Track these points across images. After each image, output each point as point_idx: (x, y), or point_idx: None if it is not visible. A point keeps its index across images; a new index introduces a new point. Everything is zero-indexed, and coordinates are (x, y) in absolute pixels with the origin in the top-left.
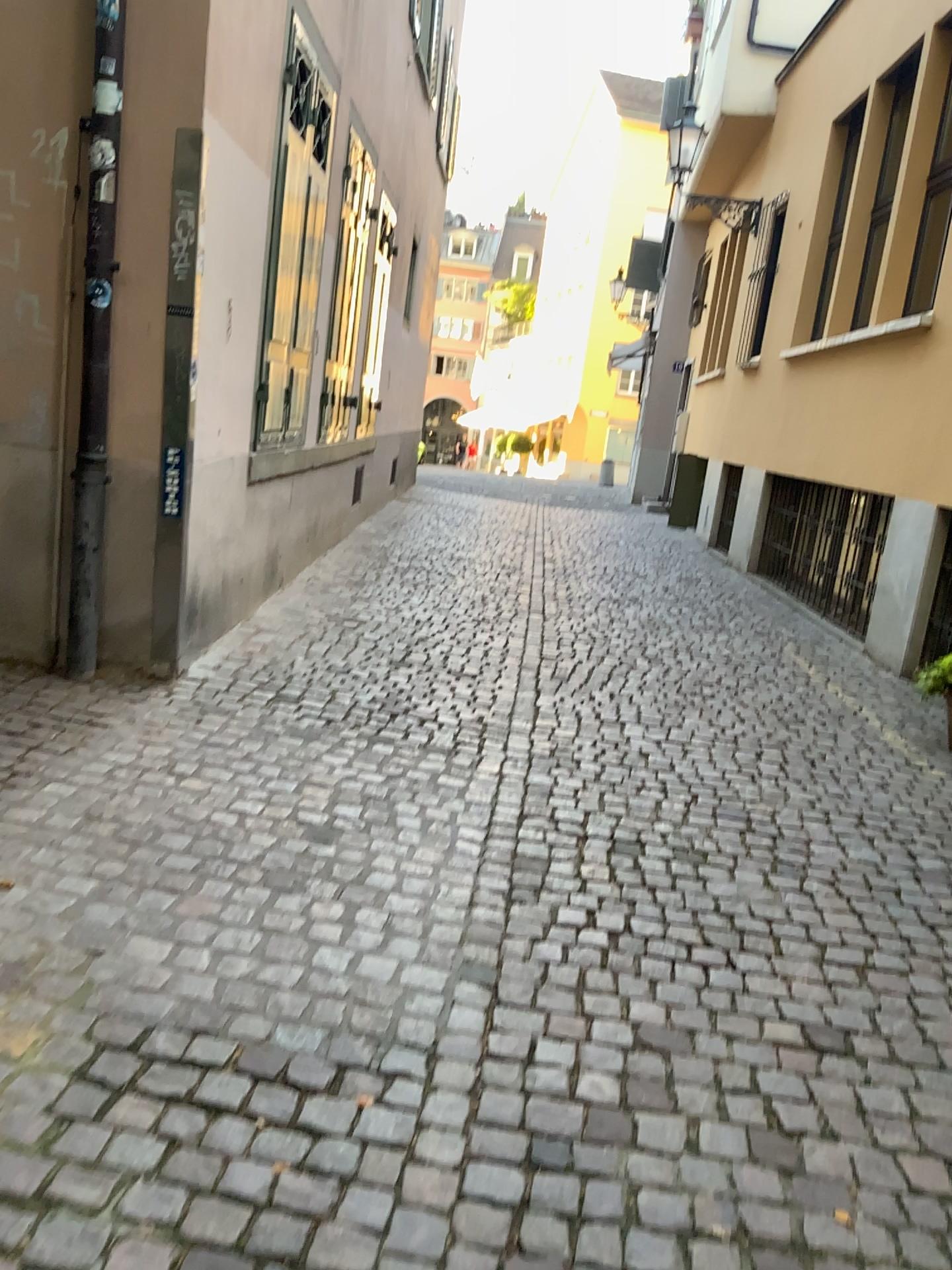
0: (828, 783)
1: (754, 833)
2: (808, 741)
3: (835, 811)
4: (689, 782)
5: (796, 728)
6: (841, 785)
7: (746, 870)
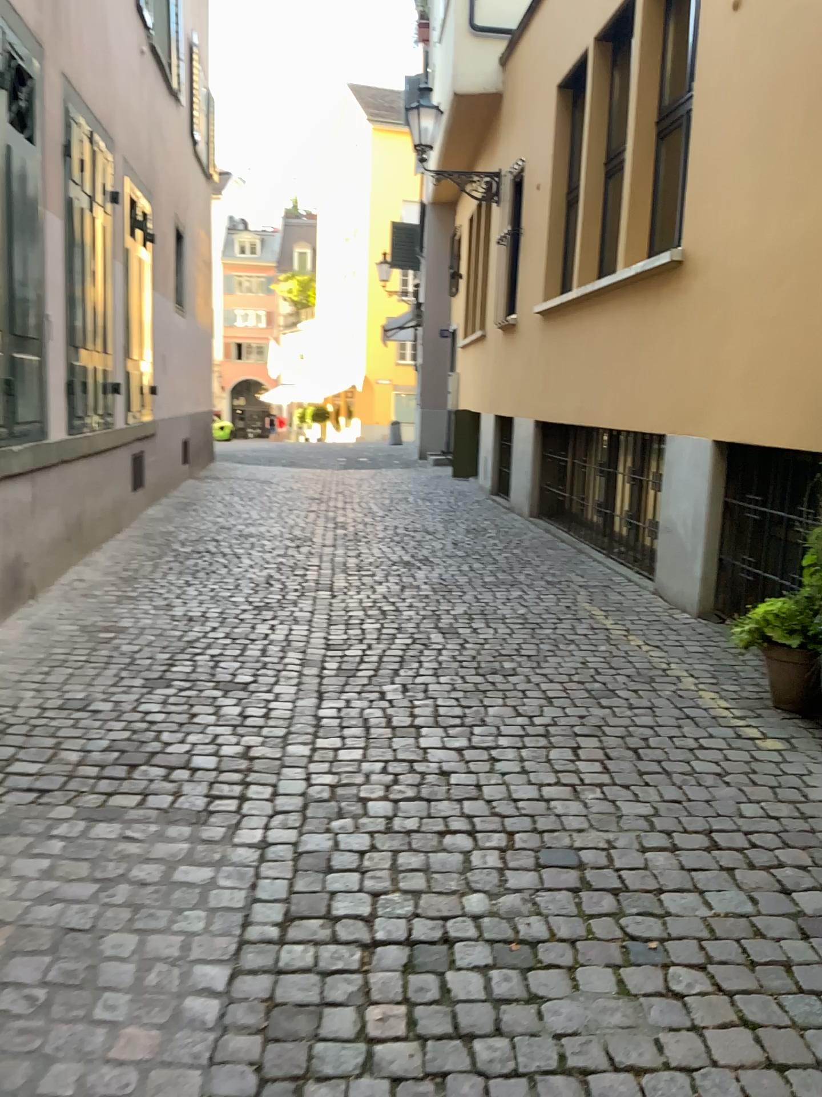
0: (661, 784)
1: (591, 892)
2: (627, 723)
3: (680, 832)
4: (500, 815)
5: (610, 706)
6: (677, 786)
7: (591, 973)
